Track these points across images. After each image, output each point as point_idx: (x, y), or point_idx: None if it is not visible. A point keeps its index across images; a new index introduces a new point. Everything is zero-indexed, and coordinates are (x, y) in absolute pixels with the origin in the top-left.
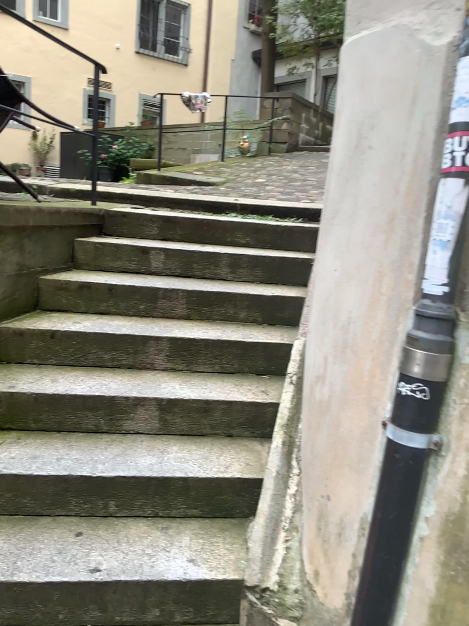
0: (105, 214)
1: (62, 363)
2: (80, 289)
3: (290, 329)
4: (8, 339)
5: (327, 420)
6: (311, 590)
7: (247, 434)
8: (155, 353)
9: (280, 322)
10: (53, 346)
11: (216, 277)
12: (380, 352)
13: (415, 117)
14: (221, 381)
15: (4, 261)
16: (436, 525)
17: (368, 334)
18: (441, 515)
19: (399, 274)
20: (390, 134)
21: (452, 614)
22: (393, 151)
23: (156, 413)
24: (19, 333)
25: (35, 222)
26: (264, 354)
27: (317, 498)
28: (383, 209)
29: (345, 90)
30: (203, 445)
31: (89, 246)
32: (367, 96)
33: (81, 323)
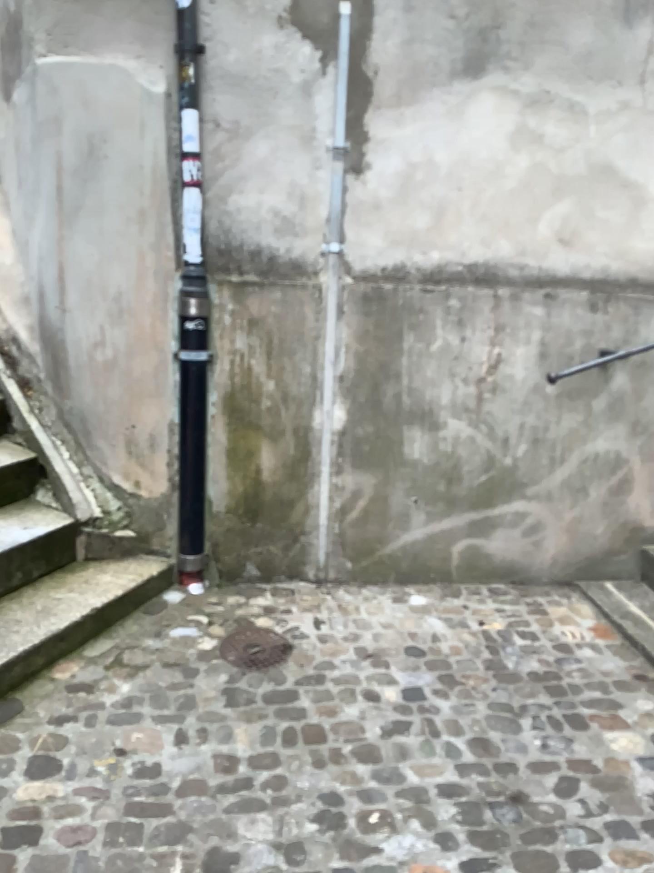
0: None
1: None
2: None
3: None
4: None
5: (115, 371)
6: (134, 497)
7: None
8: None
9: None
10: None
11: None
12: (156, 307)
13: (149, 139)
14: None
15: None
16: (219, 402)
17: (141, 297)
18: (220, 395)
19: (160, 251)
20: (128, 148)
21: (237, 448)
22: (133, 162)
23: None
24: None
25: None
26: None
27: (120, 432)
28: (133, 205)
29: (64, 102)
30: None
31: None
32: (95, 114)
33: None
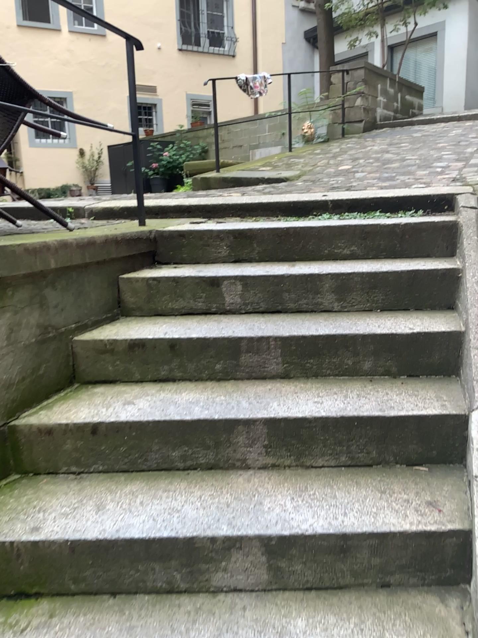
0: (156, 236)
1: (112, 470)
2: (130, 350)
3: (444, 383)
4: (31, 441)
5: None
6: None
7: (414, 584)
8: (247, 444)
9: (425, 373)
10: (96, 446)
11: (318, 311)
12: None
13: None
14: (356, 488)
15: (17, 327)
16: None
17: None
18: None
19: None
20: None
21: None
22: None
23: (262, 558)
24: (47, 432)
25: (58, 261)
26: (414, 431)
27: None
28: None
29: None
30: (347, 616)
31: (139, 284)
32: None
33: (134, 405)
